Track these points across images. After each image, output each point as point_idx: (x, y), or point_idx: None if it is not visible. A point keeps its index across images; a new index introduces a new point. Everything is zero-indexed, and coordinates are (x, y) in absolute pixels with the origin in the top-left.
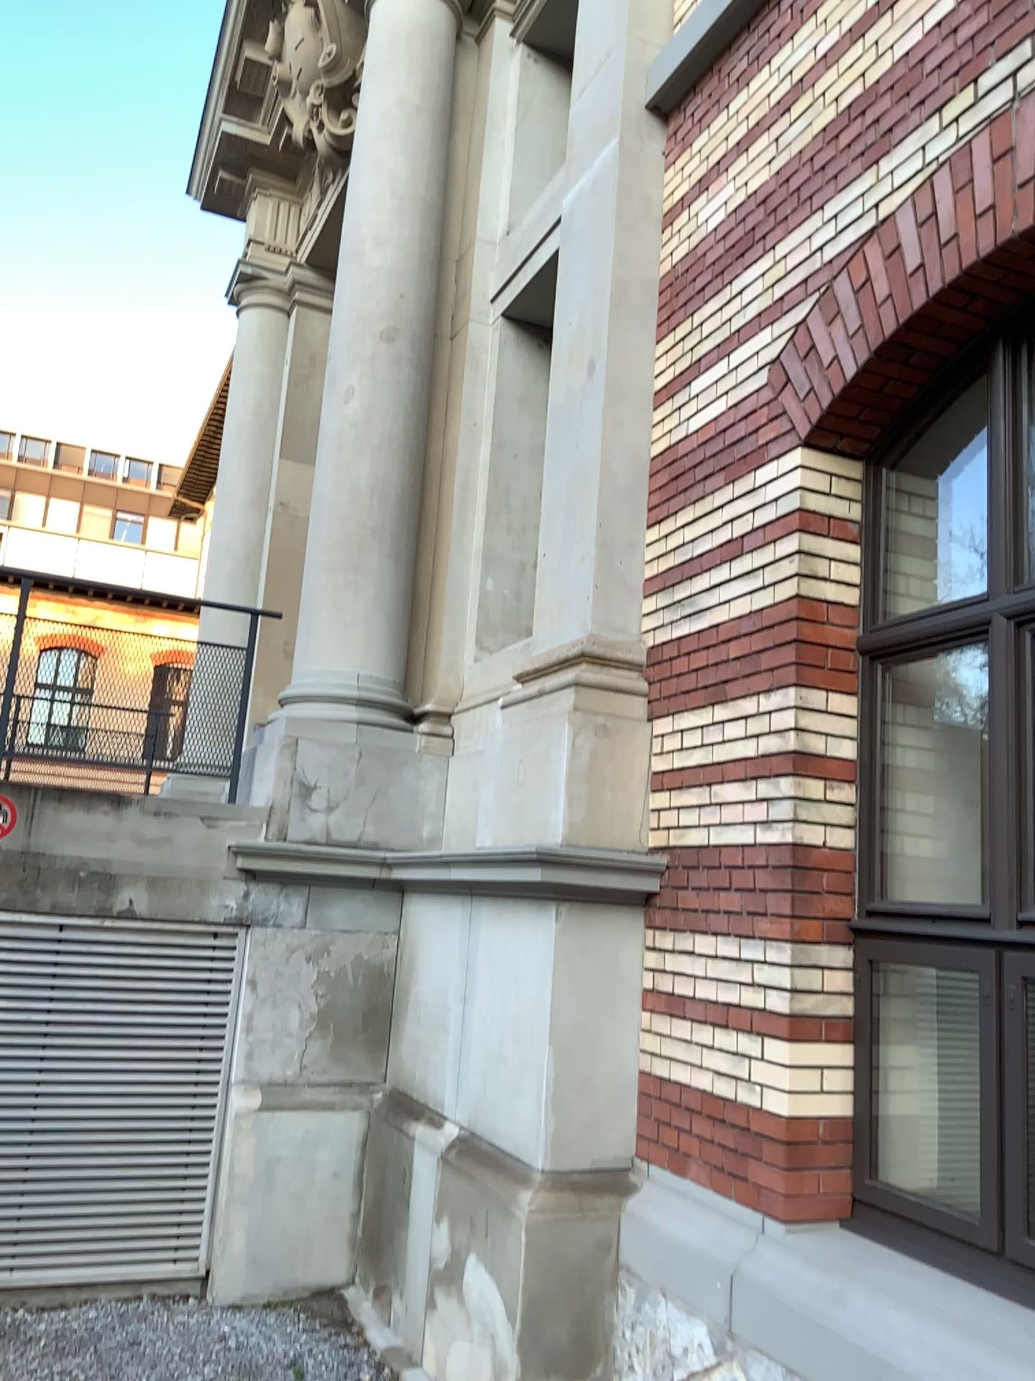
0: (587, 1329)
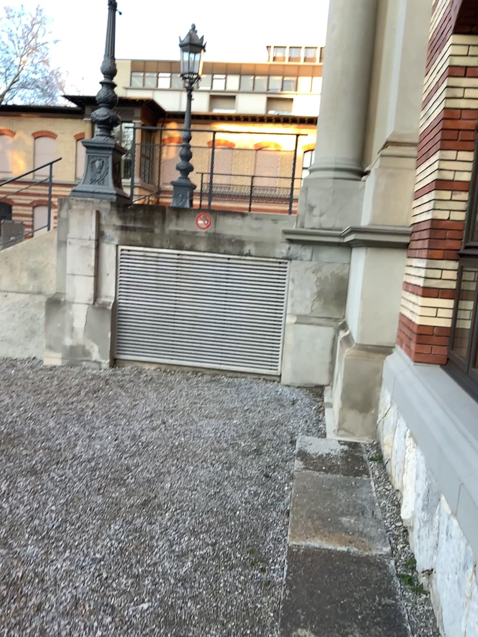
0: (369, 397)
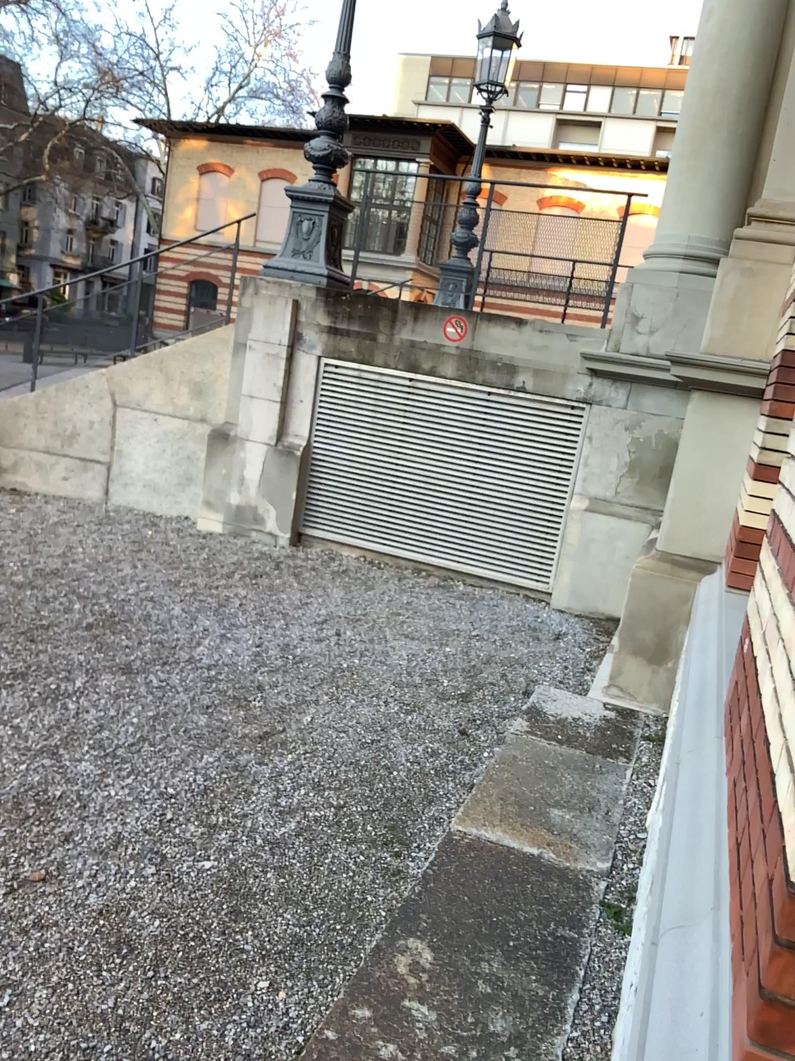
0: (667, 640)
